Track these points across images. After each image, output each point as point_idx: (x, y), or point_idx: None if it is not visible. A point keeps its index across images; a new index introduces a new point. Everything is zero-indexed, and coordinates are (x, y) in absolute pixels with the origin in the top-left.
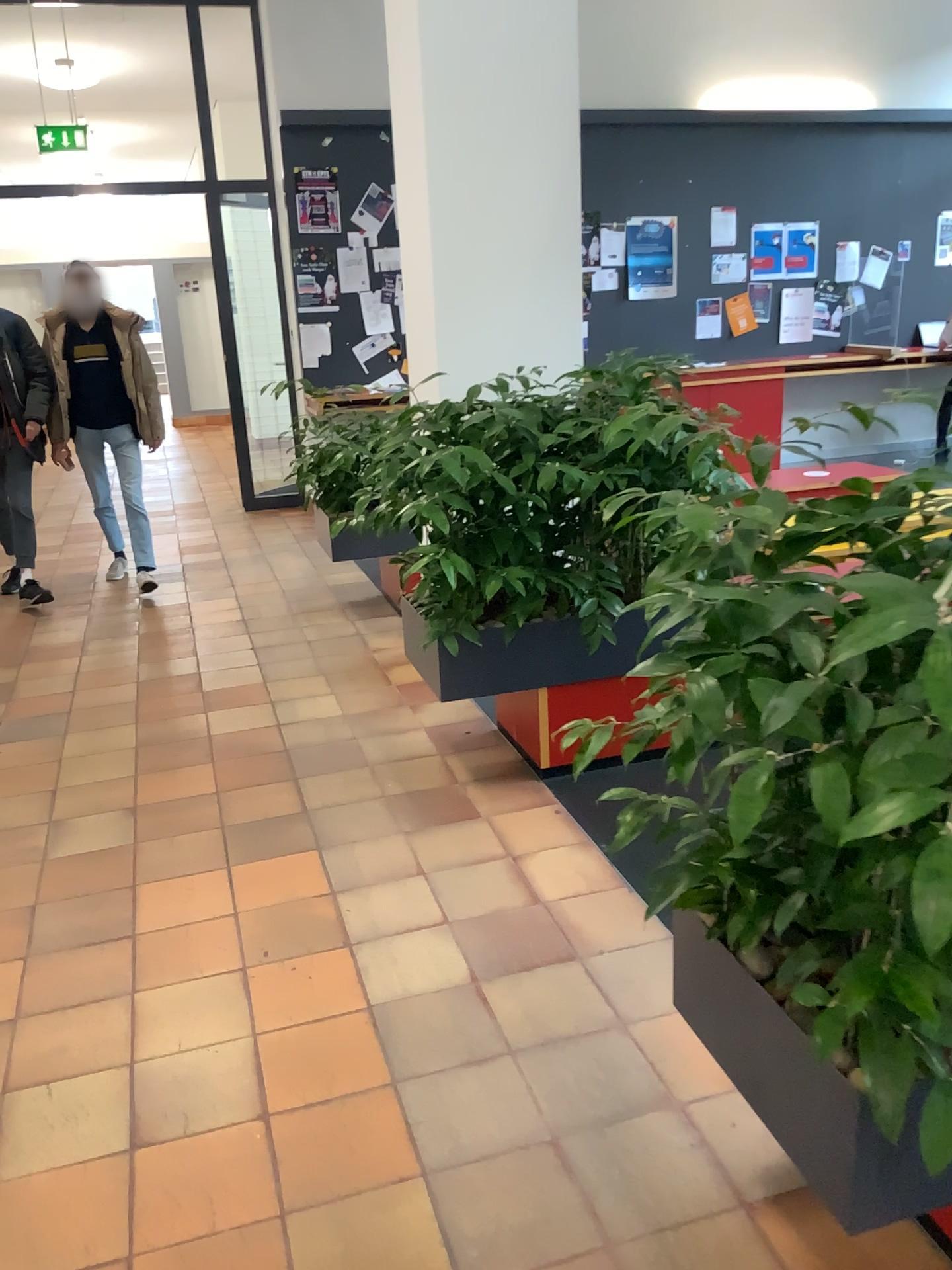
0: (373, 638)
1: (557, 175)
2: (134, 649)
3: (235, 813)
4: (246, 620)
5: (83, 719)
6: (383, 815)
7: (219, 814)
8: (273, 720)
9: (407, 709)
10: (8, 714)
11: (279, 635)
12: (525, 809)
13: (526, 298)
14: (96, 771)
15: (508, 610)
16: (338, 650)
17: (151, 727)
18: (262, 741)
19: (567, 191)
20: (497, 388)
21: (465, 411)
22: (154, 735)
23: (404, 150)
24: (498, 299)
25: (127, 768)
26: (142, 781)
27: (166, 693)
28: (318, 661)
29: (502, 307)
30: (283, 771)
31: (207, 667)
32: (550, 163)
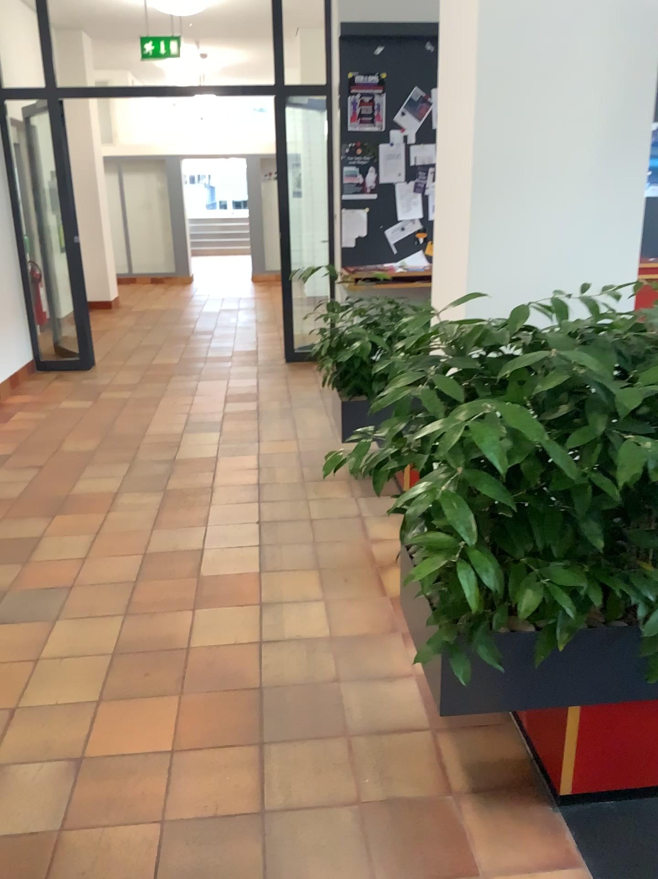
0: (374, 527)
1: (631, 48)
2: (153, 510)
3: (182, 796)
4: (259, 488)
5: (77, 602)
6: (353, 842)
7: (162, 798)
8: (256, 636)
9: (399, 642)
10: (14, 584)
11: (285, 513)
12: (538, 871)
13: (577, 194)
14: (62, 687)
15: (541, 615)
16: (337, 540)
17: (135, 625)
18: (238, 668)
19: (641, 68)
20: (549, 312)
21: (505, 342)
22: (134, 639)
23: (451, 16)
24: (545, 194)
25: (92, 691)
26: (100, 714)
27: (164, 575)
28: (317, 553)
29: (548, 204)
30: (251, 726)
31: (210, 544)
32: (625, 33)
